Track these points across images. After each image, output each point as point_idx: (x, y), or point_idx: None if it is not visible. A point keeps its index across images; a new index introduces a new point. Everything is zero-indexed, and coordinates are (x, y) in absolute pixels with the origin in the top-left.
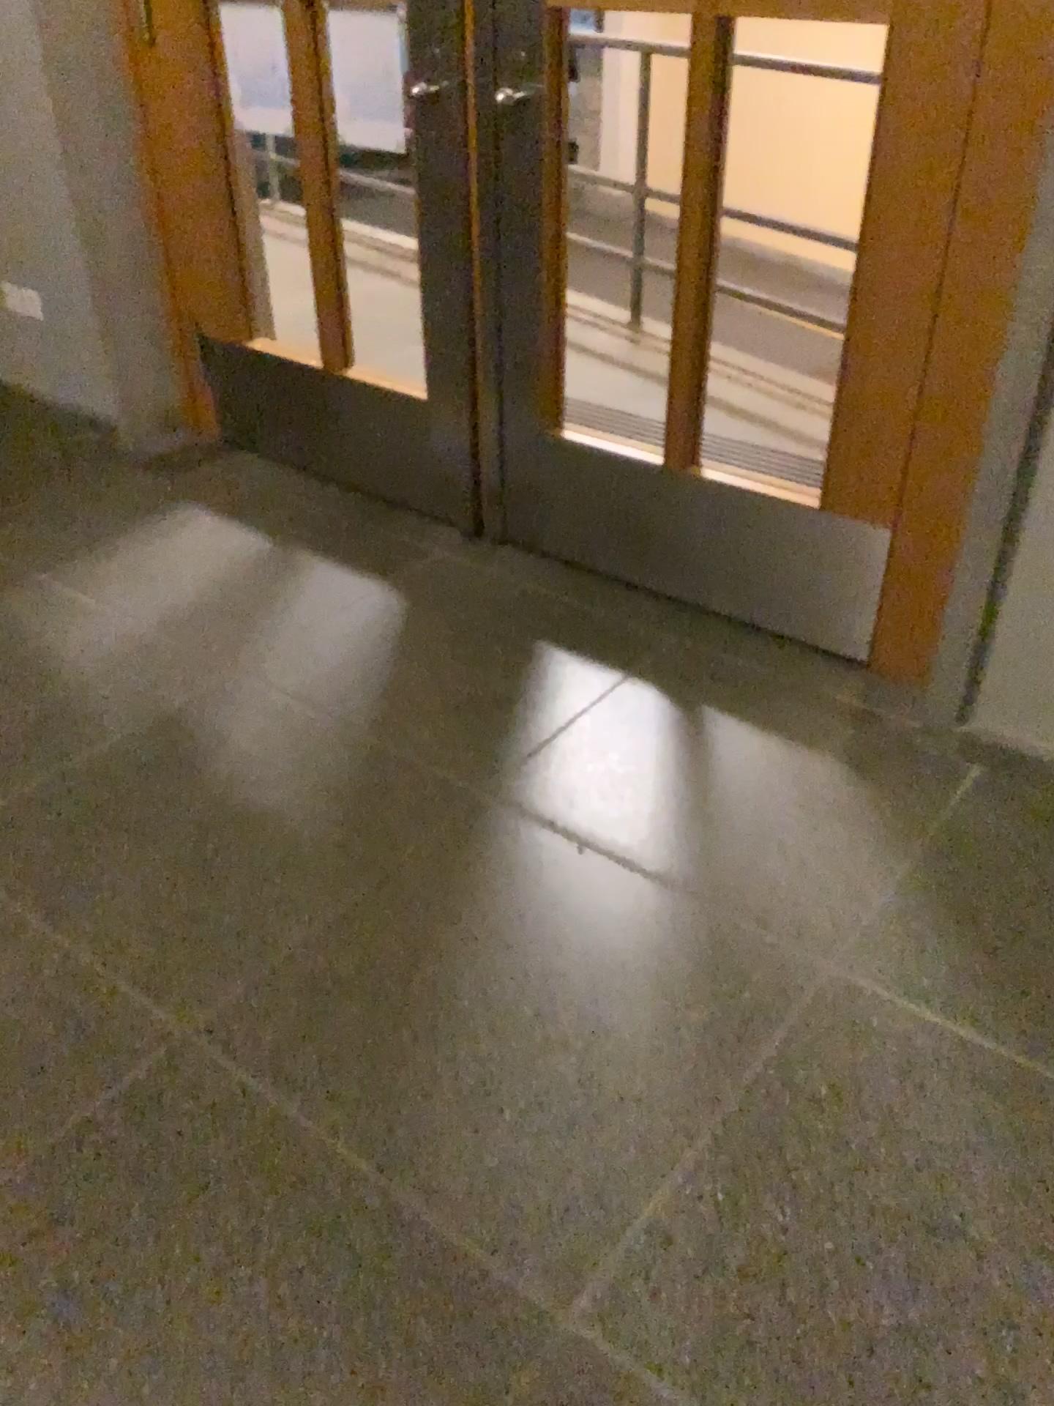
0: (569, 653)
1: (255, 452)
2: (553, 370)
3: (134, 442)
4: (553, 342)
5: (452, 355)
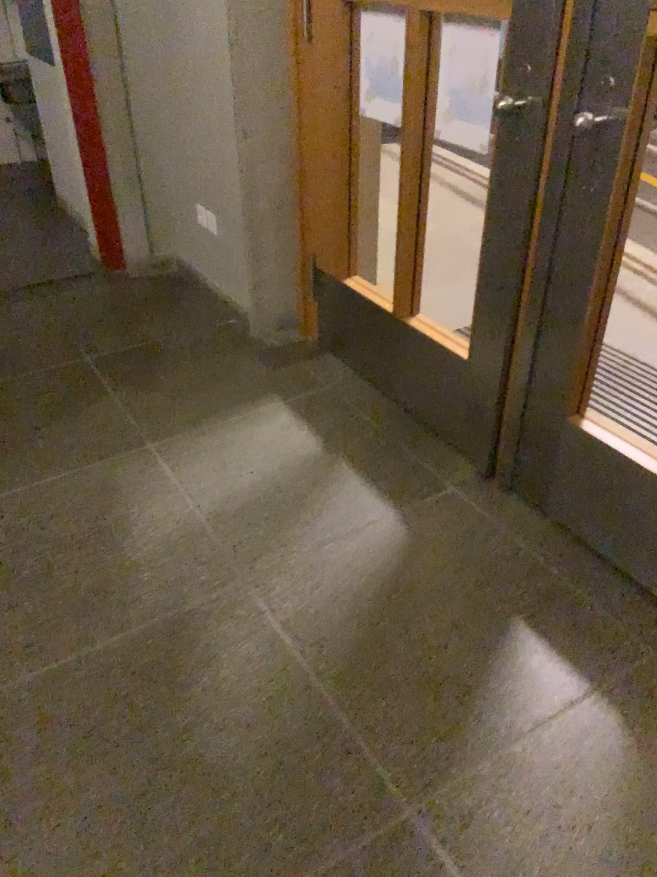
0: (547, 638)
1: (345, 357)
2: (586, 368)
3: (262, 336)
4: (590, 345)
5: (500, 332)
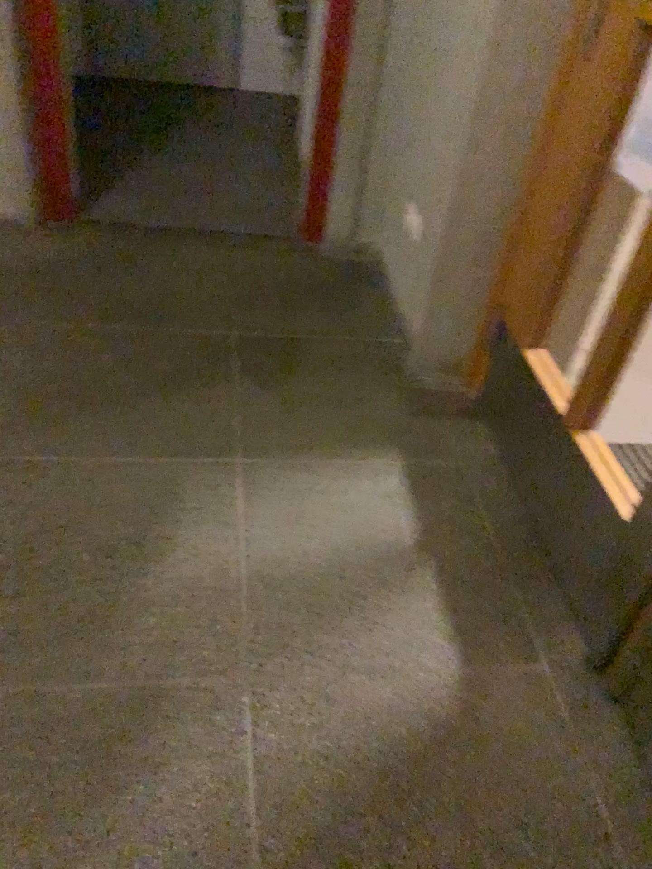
0: None
1: (489, 429)
2: None
3: (411, 370)
4: None
5: None
